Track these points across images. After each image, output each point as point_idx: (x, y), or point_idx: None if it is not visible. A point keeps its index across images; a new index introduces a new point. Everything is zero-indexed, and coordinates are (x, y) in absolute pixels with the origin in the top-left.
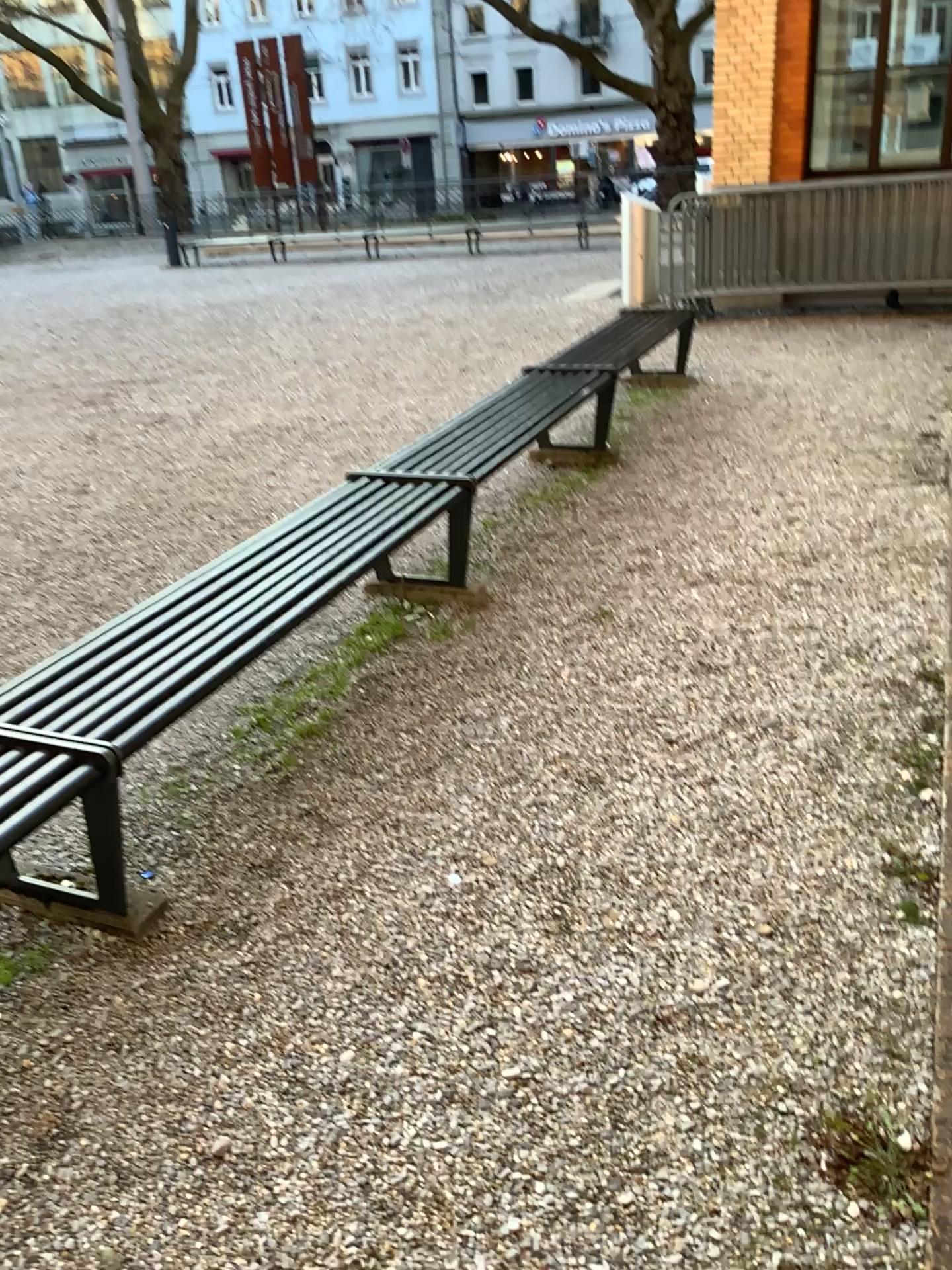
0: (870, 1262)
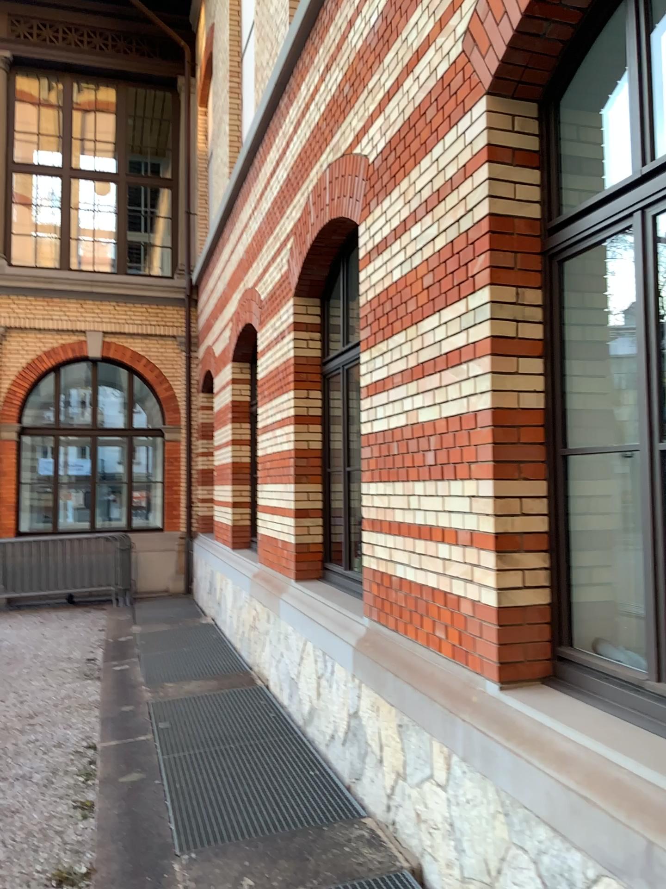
0: None
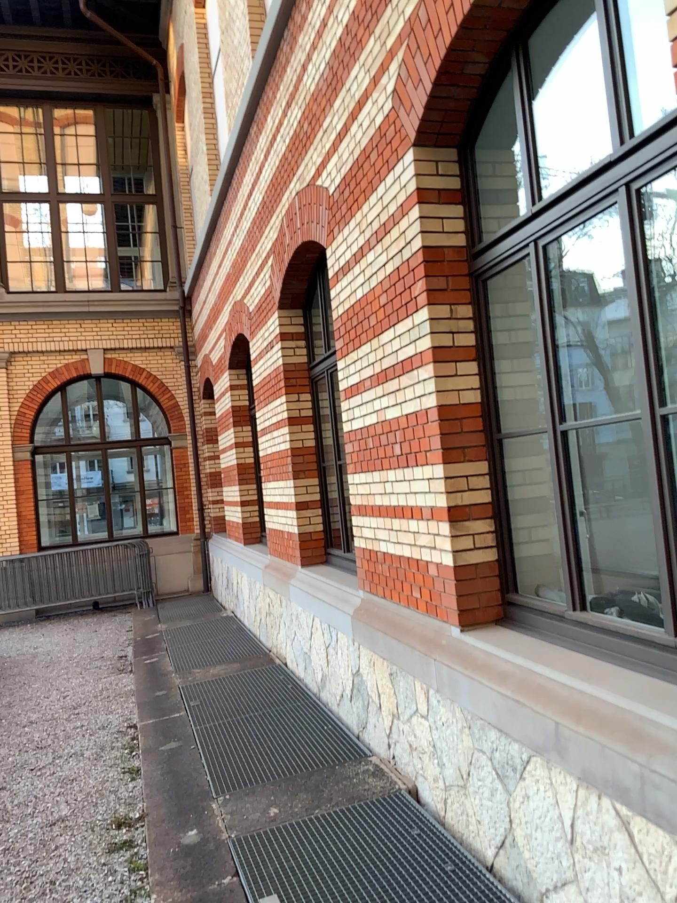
0: (128, 832)
